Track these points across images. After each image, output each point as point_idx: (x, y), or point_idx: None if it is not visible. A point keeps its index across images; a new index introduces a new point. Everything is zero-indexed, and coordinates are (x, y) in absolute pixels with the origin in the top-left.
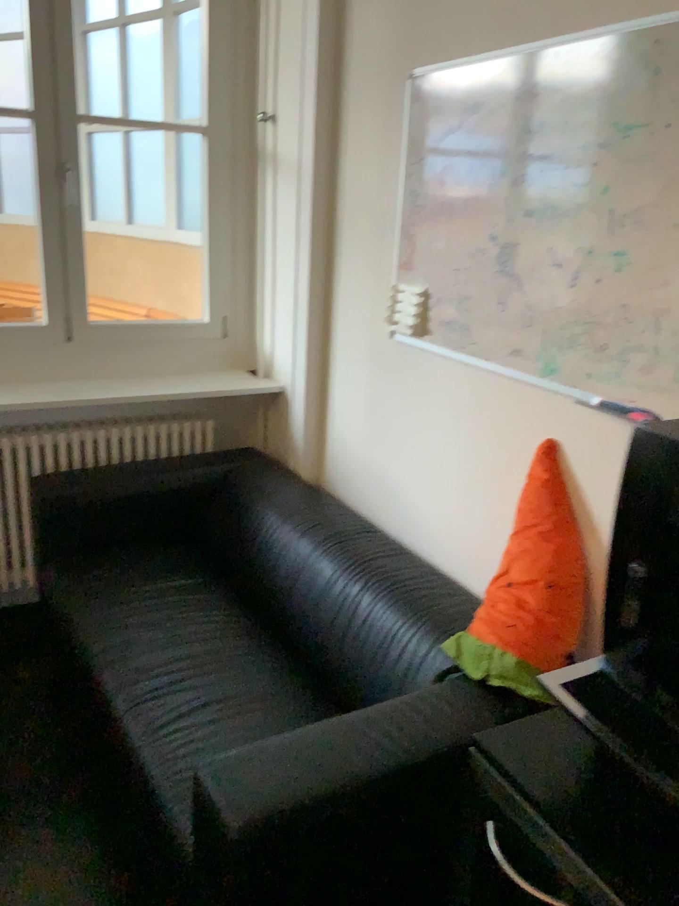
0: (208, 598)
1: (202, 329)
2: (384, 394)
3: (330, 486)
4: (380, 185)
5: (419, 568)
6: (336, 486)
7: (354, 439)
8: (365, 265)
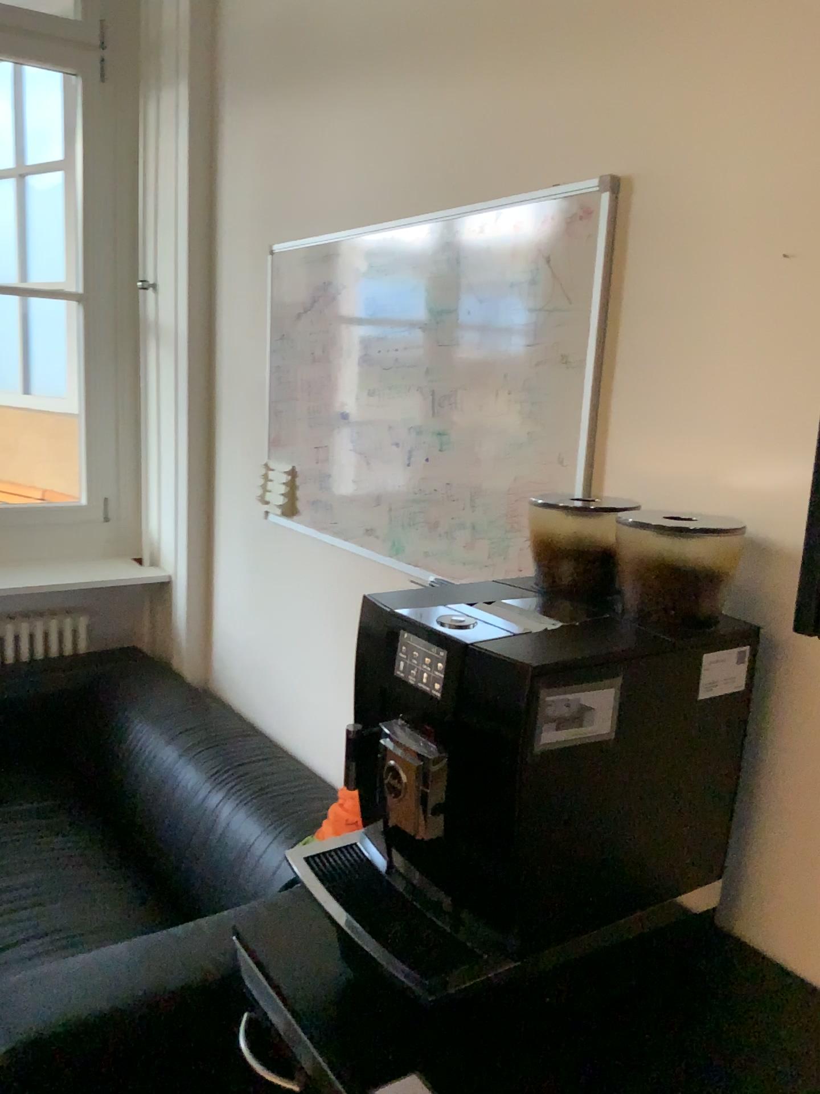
0: (55, 821)
1: (78, 513)
2: (263, 582)
3: (216, 689)
4: (253, 358)
5: (288, 772)
6: (222, 688)
7: (238, 633)
8: (242, 441)
